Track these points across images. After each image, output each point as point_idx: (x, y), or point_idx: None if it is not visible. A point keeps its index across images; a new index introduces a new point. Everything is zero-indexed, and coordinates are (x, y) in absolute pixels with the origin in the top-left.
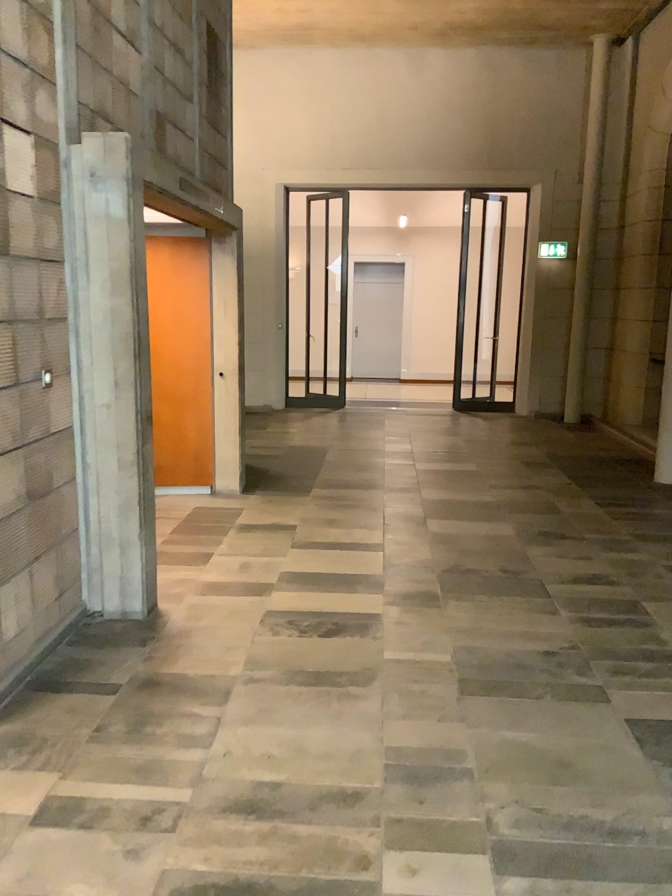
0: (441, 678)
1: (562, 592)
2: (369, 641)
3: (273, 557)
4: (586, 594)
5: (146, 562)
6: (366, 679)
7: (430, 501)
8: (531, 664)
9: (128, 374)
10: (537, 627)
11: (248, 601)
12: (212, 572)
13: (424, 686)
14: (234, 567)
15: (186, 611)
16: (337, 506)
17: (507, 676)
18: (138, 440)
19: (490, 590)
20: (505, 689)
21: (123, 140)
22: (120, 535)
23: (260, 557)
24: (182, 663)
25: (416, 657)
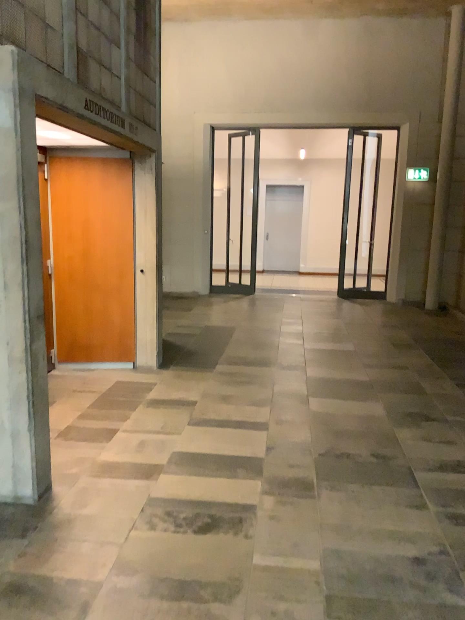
0: (307, 594)
1: (429, 483)
2: (240, 541)
3: (168, 435)
4: (453, 485)
5: (35, 452)
6: (229, 594)
7: (312, 381)
8: (402, 578)
9: (16, 277)
10: (407, 527)
11: (136, 484)
12: (111, 450)
13: (289, 604)
14: (131, 445)
15: (75, 495)
16: (233, 384)
17: (376, 595)
18: (27, 338)
19: (361, 478)
20: (373, 613)
21: (12, 53)
22: (10, 426)
23: (157, 435)
24: (51, 563)
25: (284, 562)
